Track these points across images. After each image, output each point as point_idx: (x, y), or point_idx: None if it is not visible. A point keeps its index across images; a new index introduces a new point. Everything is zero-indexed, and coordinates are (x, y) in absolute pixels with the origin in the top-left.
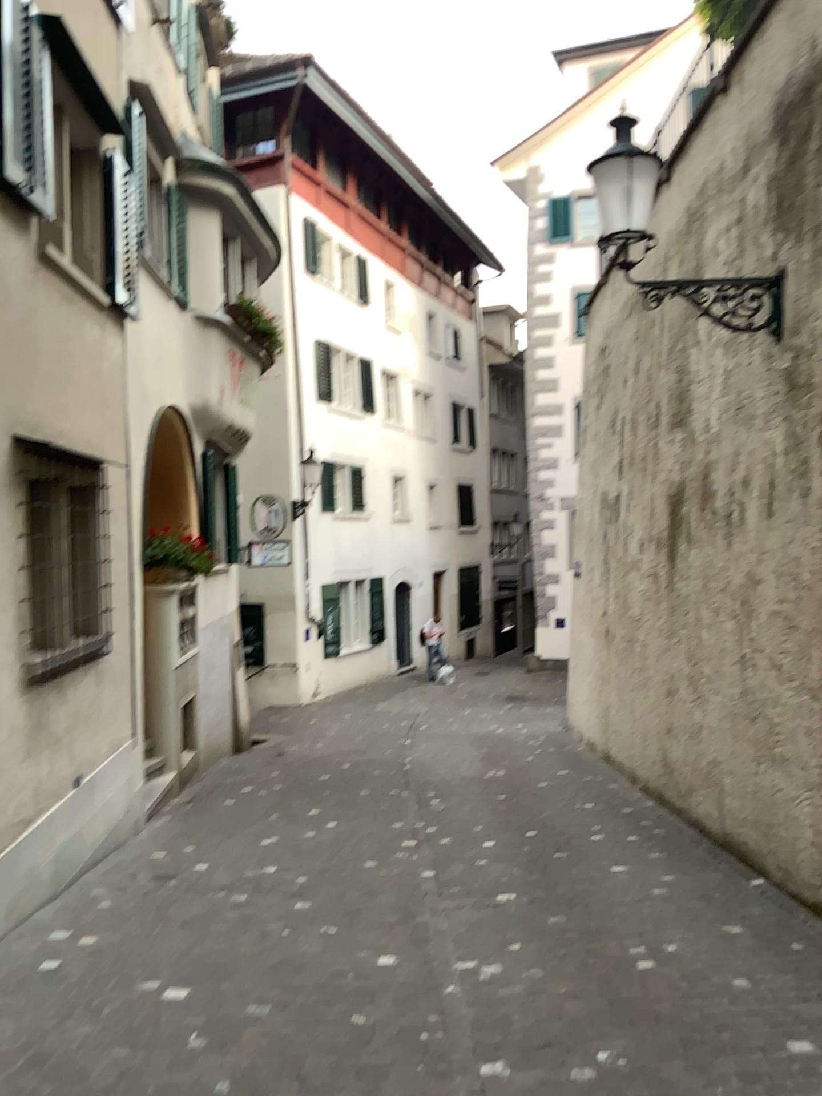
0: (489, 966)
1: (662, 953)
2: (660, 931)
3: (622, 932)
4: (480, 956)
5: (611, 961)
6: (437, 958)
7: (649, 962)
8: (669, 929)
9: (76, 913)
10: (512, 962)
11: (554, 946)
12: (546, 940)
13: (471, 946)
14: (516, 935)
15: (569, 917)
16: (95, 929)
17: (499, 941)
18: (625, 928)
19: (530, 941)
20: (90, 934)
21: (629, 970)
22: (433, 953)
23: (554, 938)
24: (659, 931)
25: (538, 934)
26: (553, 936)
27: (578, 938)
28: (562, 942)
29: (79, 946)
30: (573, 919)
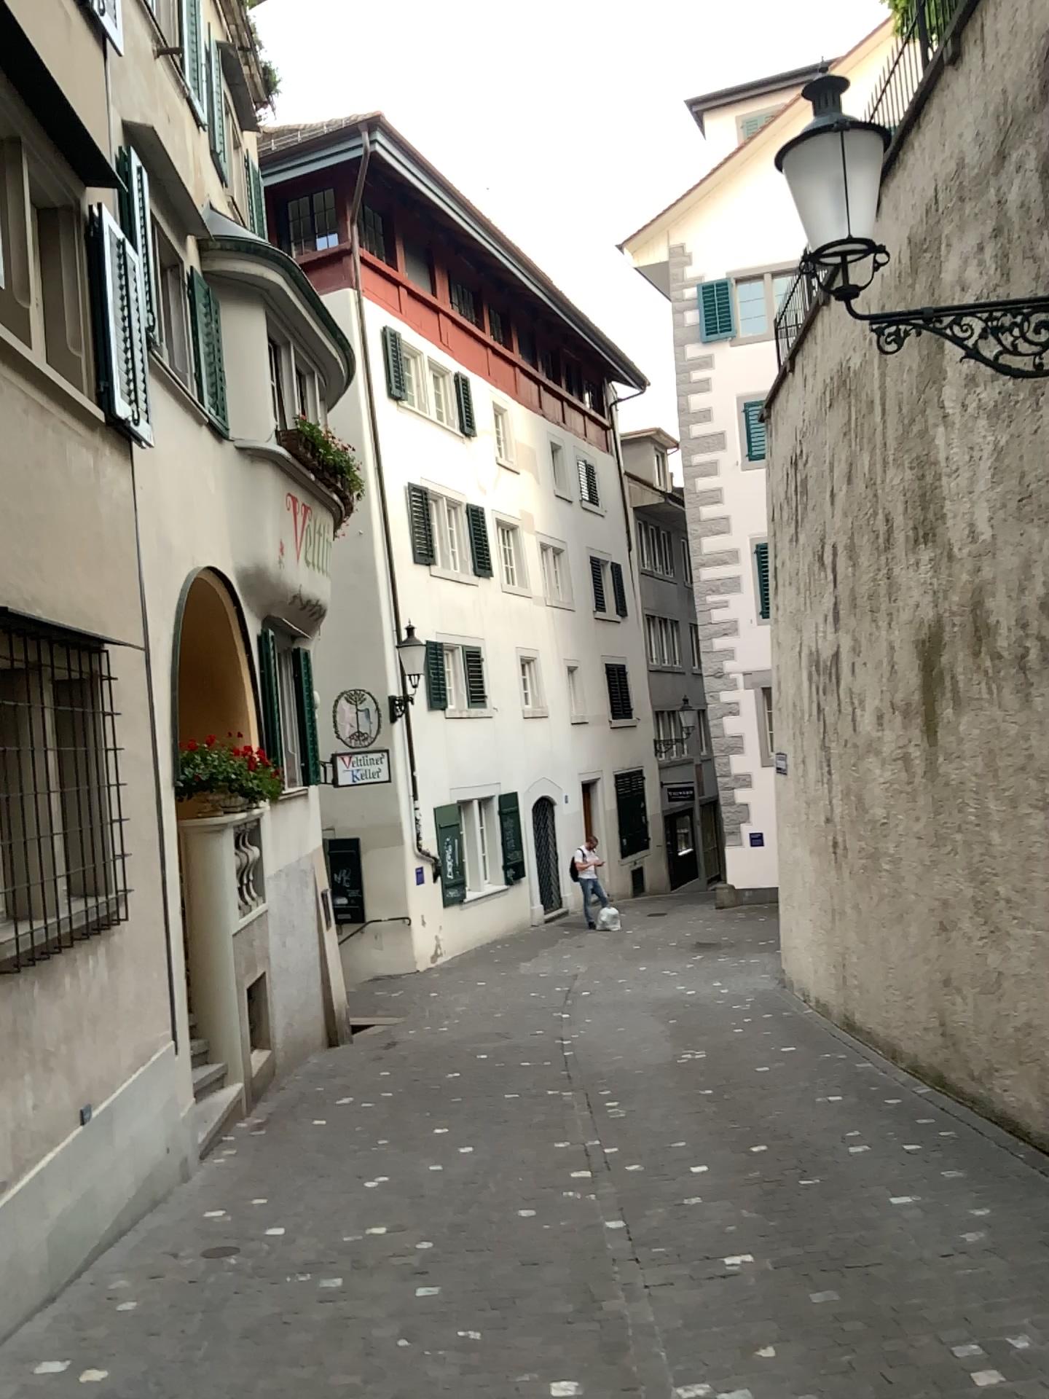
0: (733, 1398)
1: (1014, 1359)
2: (1000, 1316)
3: (937, 1320)
4: (716, 1380)
5: (933, 1380)
6: (646, 1387)
7: (996, 1378)
8: (1015, 1312)
9: (75, 1332)
10: (769, 1389)
11: (834, 1352)
12: (819, 1341)
13: (699, 1359)
14: (769, 1335)
15: (848, 1298)
16: (101, 1359)
17: (742, 1350)
18: (942, 1311)
19: (793, 1345)
20: (92, 1371)
21: (967, 1396)
22: (638, 1376)
23: (831, 1338)
24: (998, 1315)
25: (804, 1331)
26: (827, 1334)
27: (870, 1336)
28: (845, 1346)
29: (72, 1394)
30: (855, 1300)
